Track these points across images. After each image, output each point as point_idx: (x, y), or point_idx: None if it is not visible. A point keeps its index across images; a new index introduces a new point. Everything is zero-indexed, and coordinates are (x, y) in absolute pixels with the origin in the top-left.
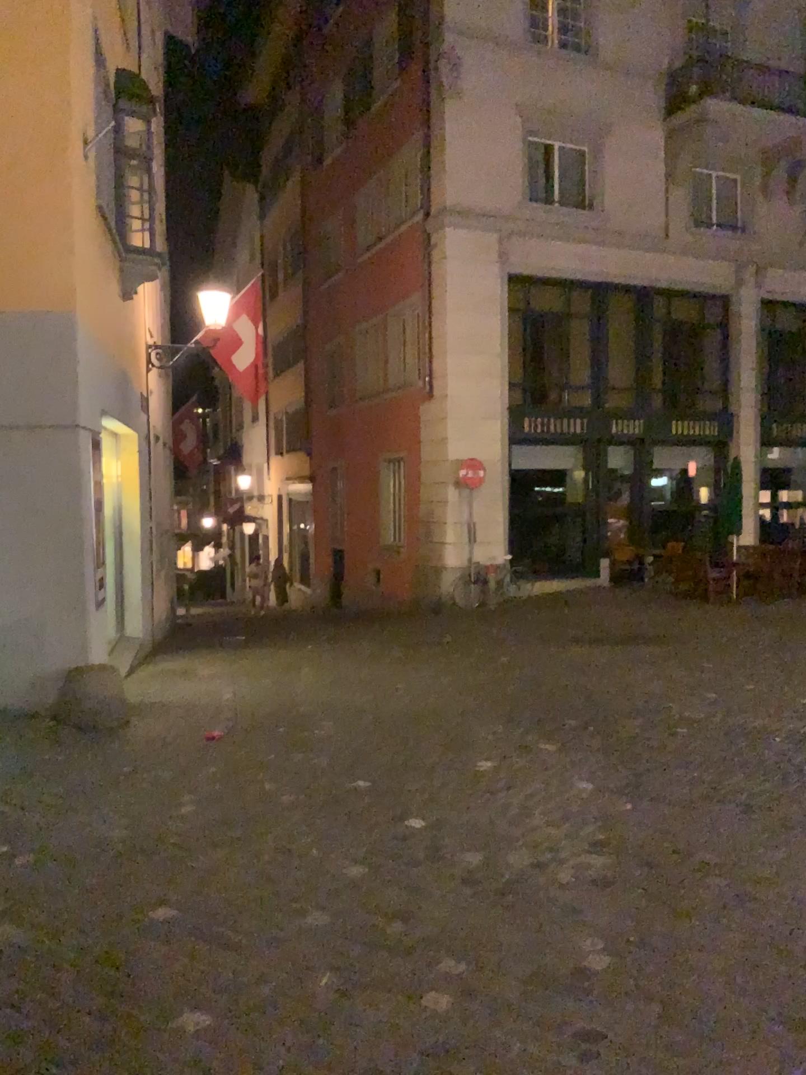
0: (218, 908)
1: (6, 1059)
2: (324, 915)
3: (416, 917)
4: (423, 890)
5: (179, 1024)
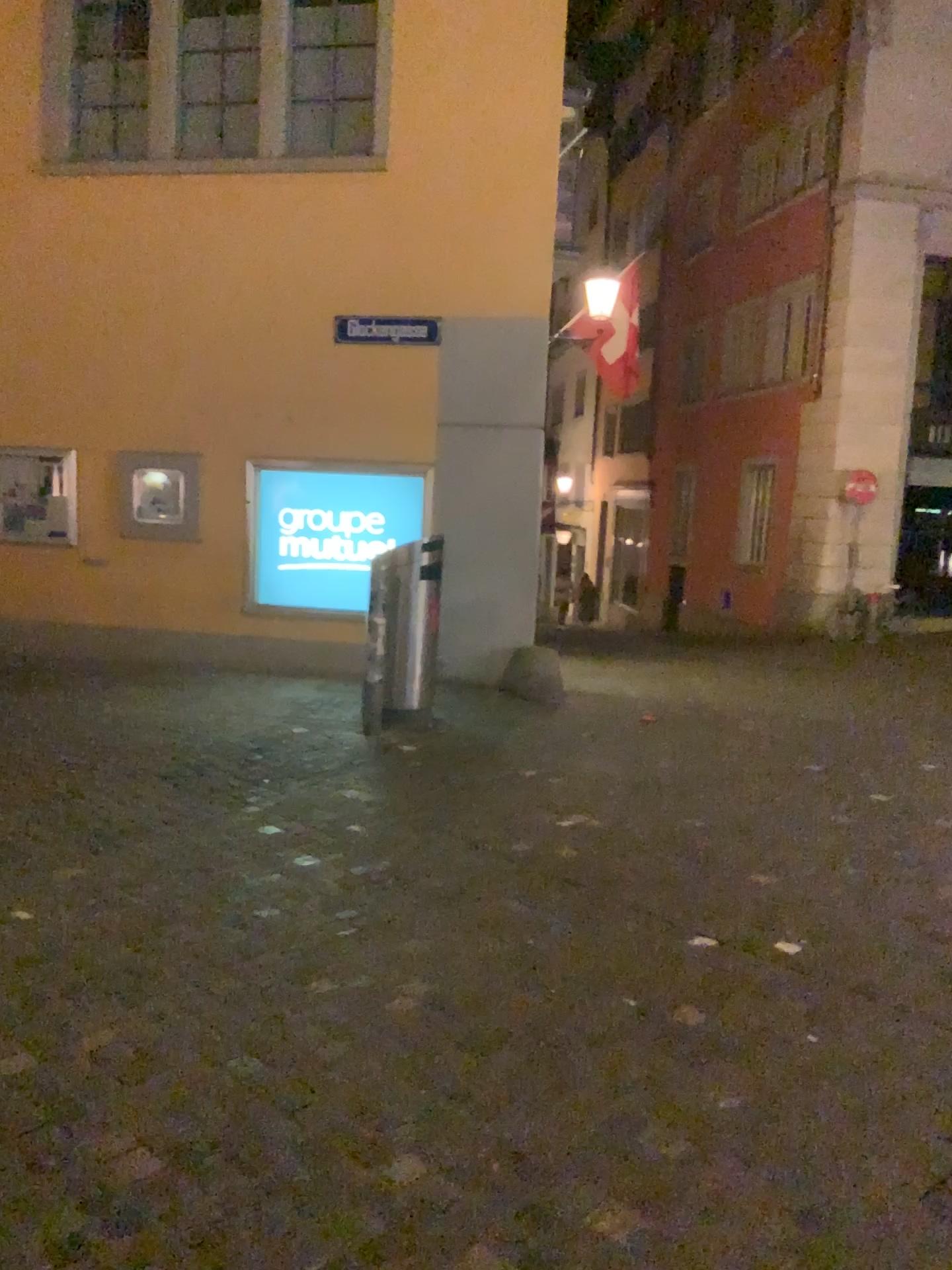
0: (743, 825)
1: (644, 878)
2: (833, 838)
3: (912, 848)
4: (910, 835)
5: (756, 878)
